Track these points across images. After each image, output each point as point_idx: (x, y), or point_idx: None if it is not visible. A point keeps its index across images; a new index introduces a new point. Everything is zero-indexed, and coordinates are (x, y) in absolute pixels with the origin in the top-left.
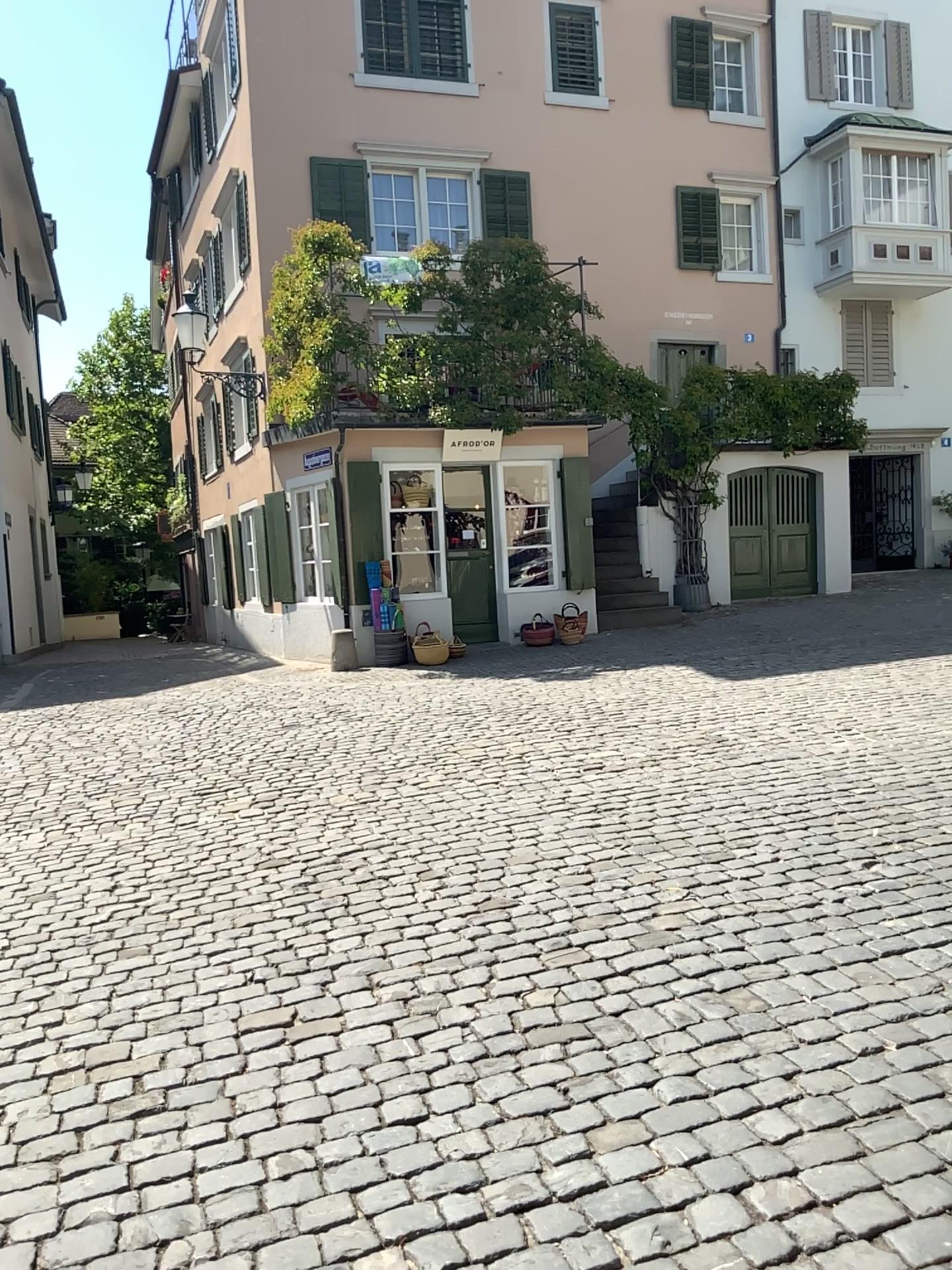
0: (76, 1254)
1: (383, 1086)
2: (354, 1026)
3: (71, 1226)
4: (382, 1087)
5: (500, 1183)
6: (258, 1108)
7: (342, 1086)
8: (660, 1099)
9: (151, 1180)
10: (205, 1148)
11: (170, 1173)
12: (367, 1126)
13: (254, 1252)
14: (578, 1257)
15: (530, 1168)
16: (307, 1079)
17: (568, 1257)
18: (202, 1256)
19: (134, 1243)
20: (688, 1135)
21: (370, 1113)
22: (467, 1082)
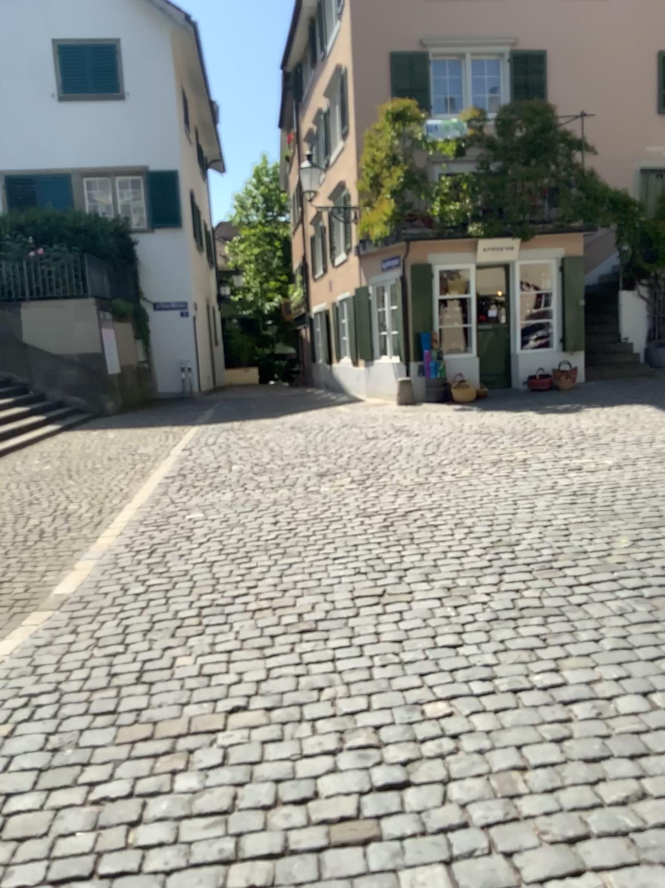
0: (277, 688)
1: (436, 628)
2: (419, 599)
3: (274, 676)
4: (436, 628)
5: (503, 677)
6: (367, 633)
7: (413, 627)
8: (601, 647)
9: (312, 661)
10: (340, 649)
11: (322, 658)
12: (428, 646)
13: (369, 695)
14: (547, 714)
15: (521, 672)
16: (393, 622)
17: (541, 713)
18: (342, 695)
19: (306, 686)
20: (617, 665)
21: (429, 640)
22: (486, 630)
